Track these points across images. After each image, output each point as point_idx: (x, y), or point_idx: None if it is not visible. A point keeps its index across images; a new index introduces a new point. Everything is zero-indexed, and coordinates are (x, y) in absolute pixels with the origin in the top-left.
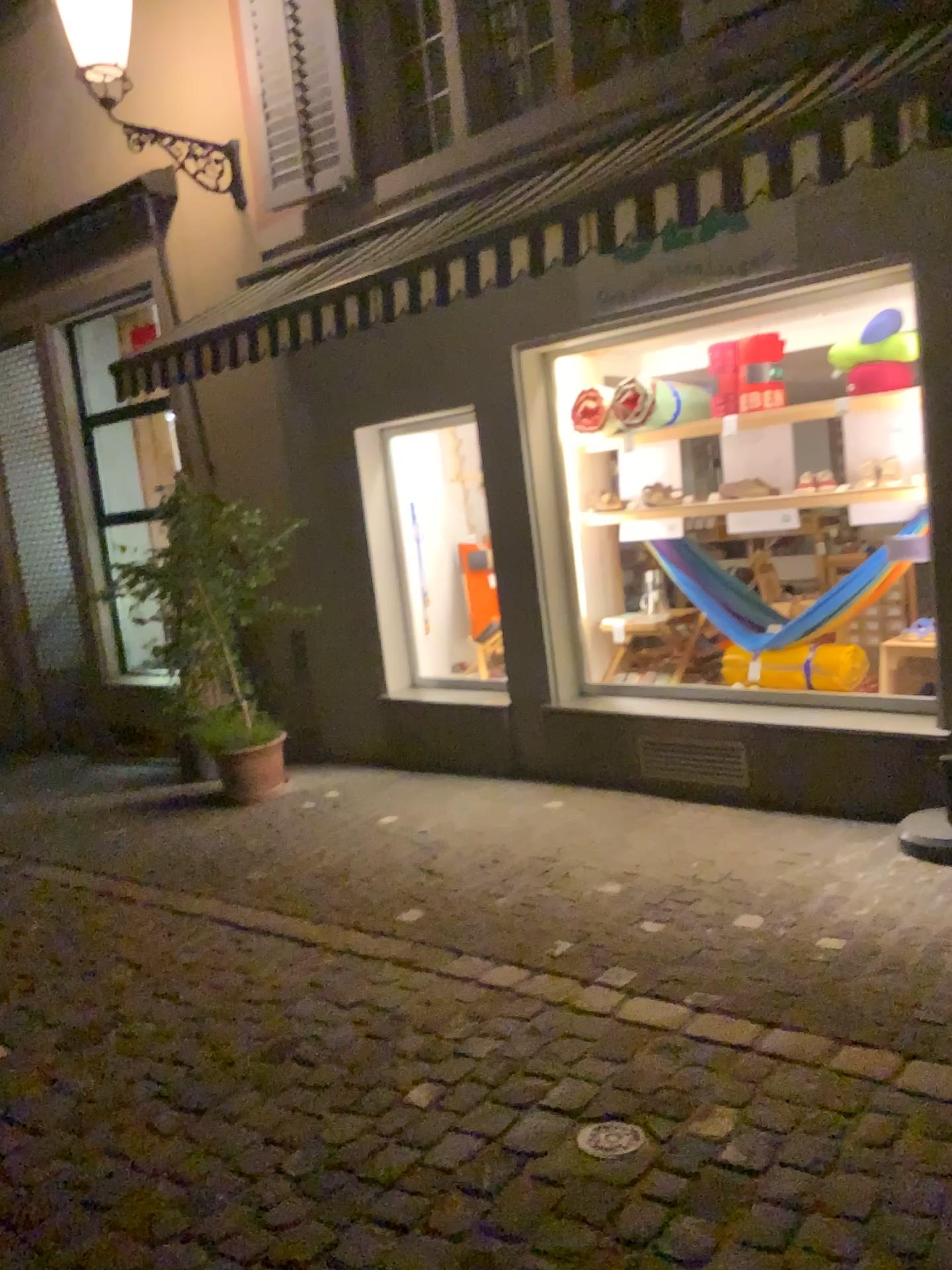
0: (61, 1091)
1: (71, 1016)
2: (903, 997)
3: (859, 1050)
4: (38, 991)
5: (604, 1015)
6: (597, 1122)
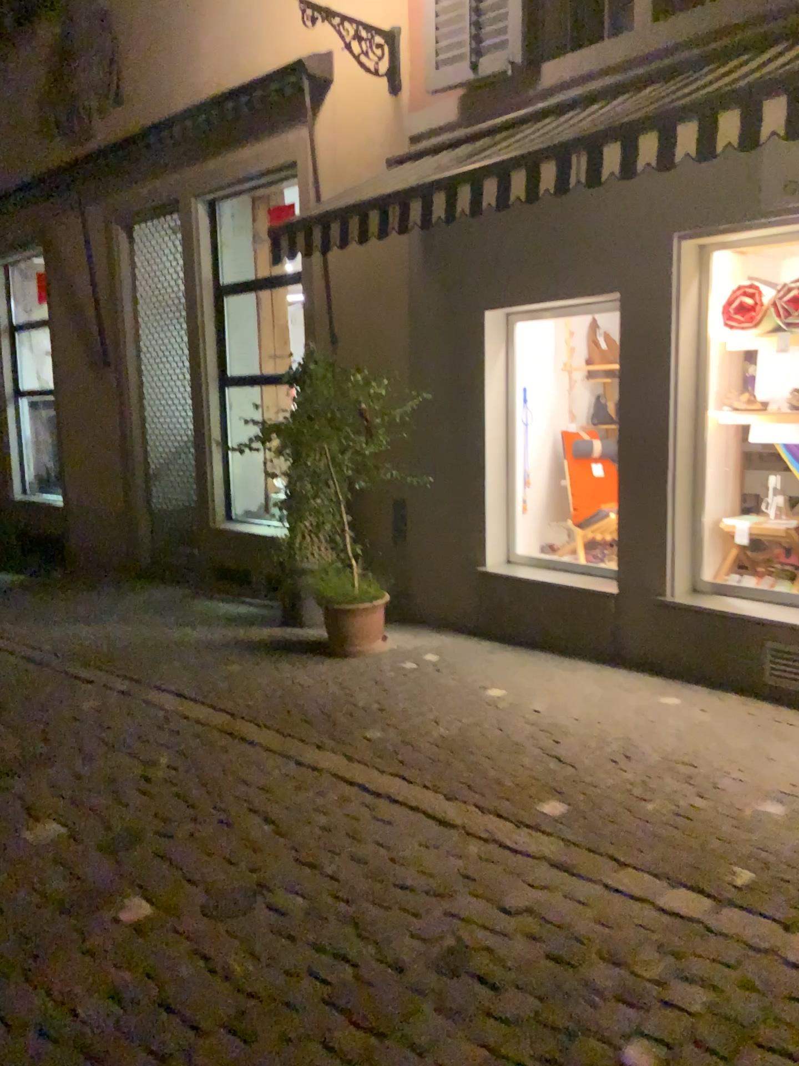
0: (220, 976)
1: (216, 877)
2: None
3: None
4: (178, 840)
5: None
6: None
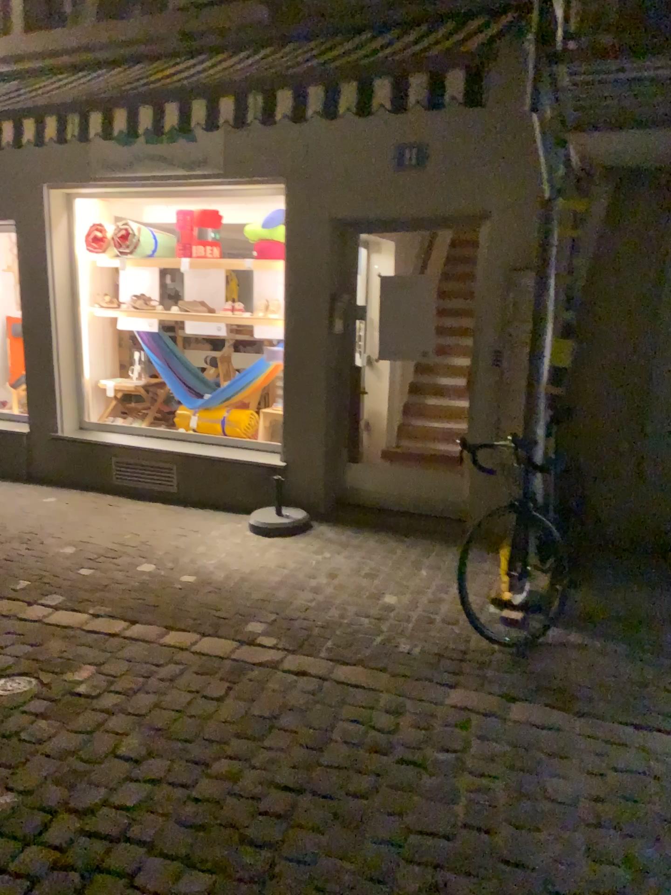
0: None
1: None
2: (212, 606)
3: (176, 633)
4: None
5: (34, 620)
6: (6, 676)
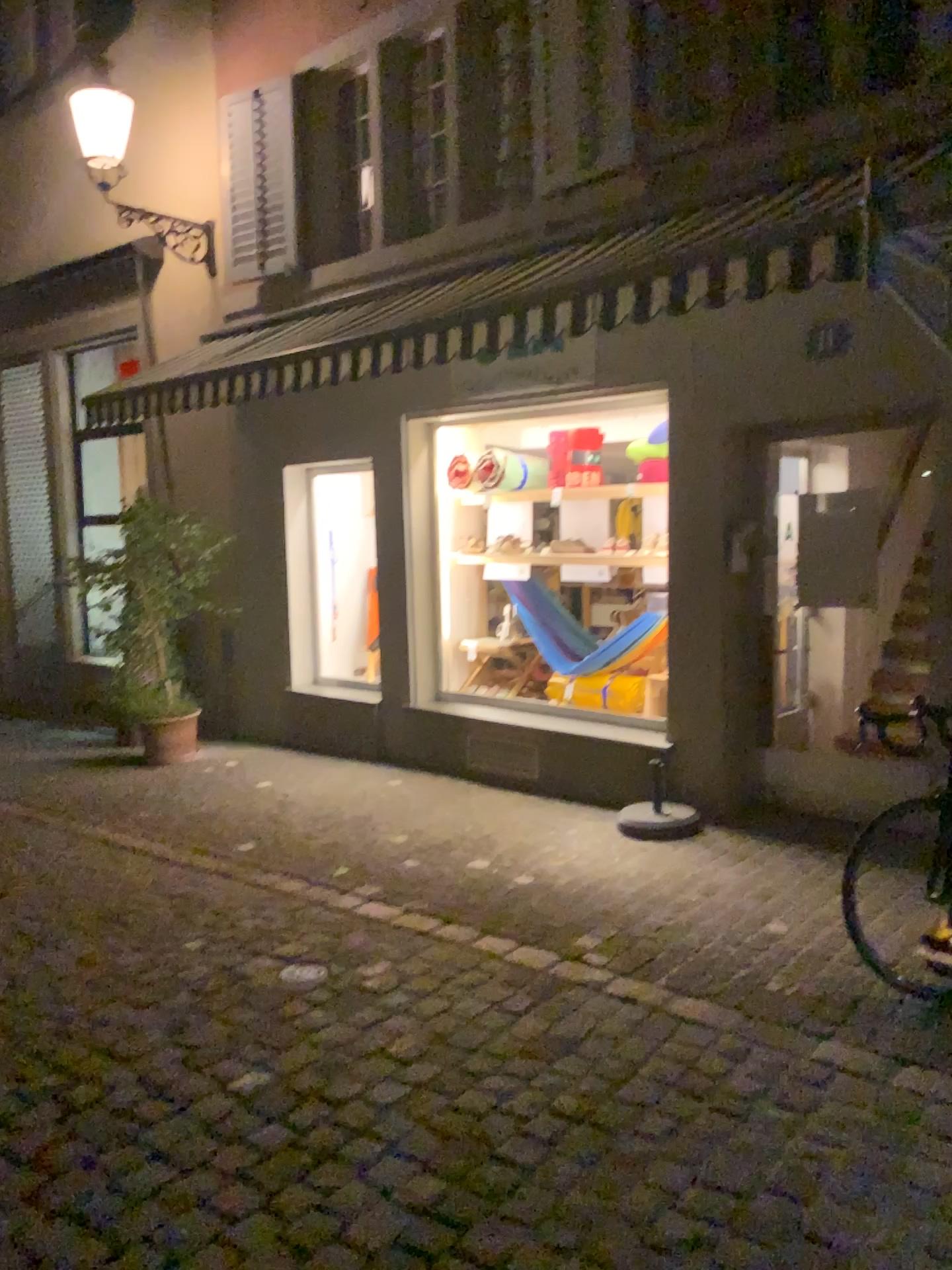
0: None
1: None
2: (542, 913)
3: (490, 939)
4: None
5: (341, 911)
6: (296, 963)
